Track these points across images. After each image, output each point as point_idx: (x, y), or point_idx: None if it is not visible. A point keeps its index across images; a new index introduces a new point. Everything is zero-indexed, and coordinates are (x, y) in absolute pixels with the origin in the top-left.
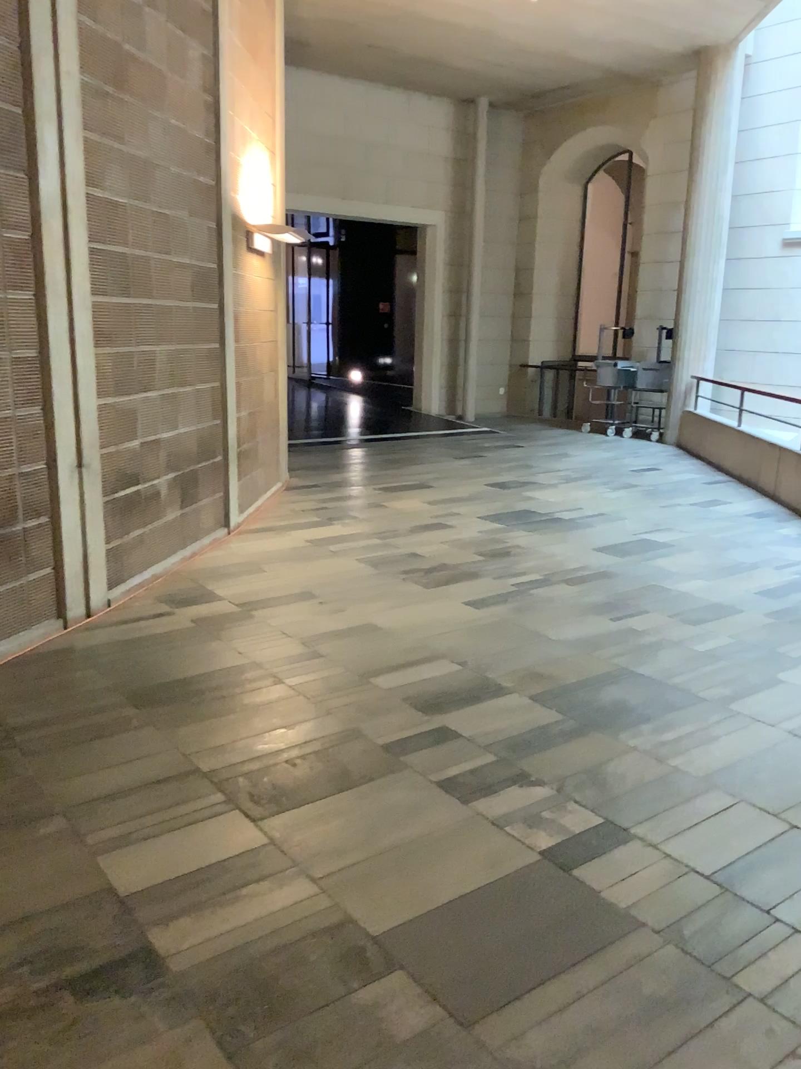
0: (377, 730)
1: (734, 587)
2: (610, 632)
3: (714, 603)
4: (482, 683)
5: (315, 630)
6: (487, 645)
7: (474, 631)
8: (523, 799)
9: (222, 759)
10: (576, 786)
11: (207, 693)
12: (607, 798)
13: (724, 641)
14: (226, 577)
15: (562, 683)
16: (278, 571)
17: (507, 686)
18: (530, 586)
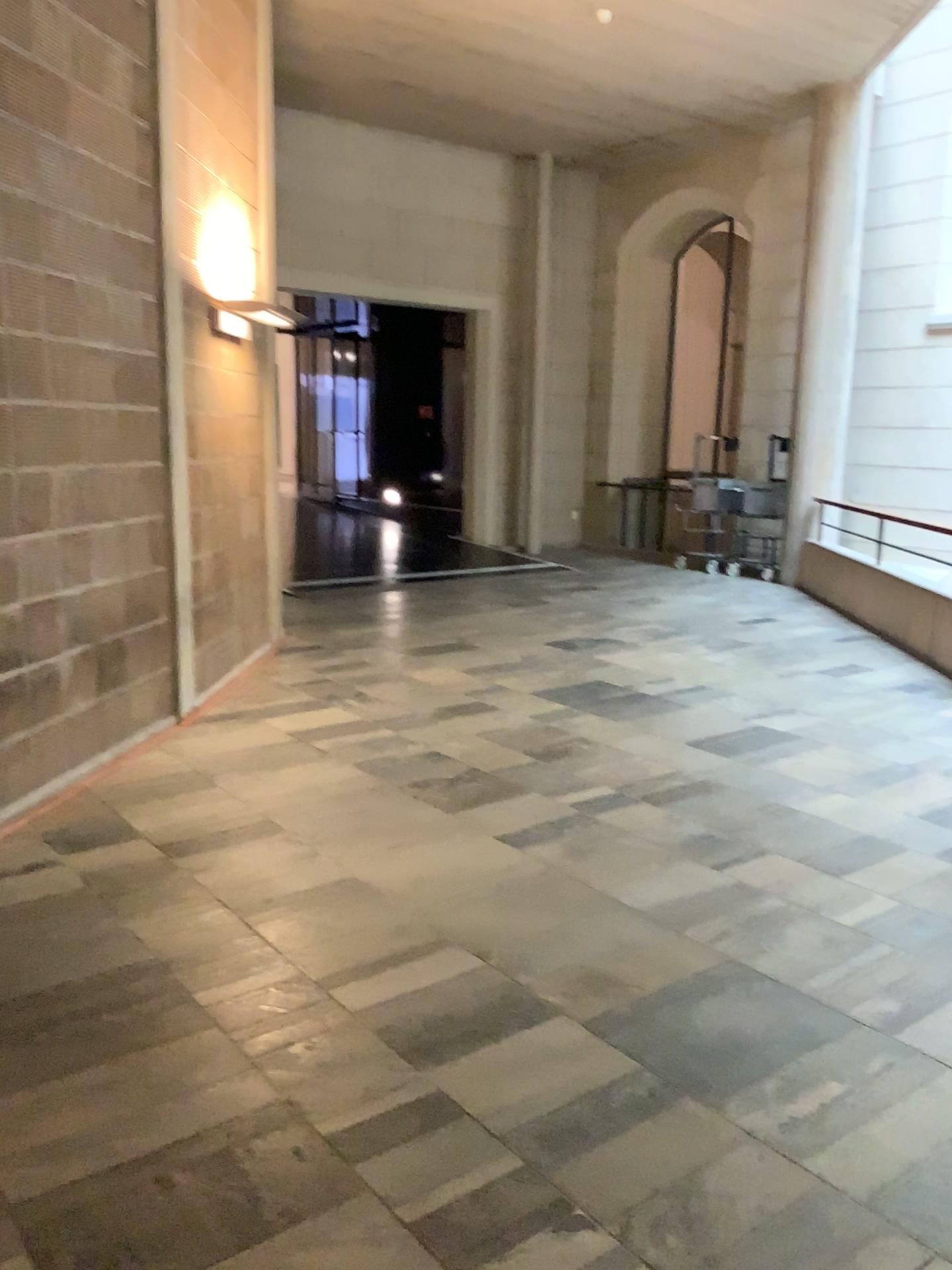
0: (326, 1102)
1: (888, 809)
2: (710, 892)
3: (862, 837)
4: (509, 995)
5: (266, 893)
6: (524, 919)
7: (507, 894)
8: (557, 1268)
9: (48, 1177)
10: (652, 1234)
11: (62, 1027)
12: (704, 1263)
13: (883, 908)
14: (156, 798)
15: (636, 994)
16: (234, 787)
17: (548, 1001)
18: (595, 809)
